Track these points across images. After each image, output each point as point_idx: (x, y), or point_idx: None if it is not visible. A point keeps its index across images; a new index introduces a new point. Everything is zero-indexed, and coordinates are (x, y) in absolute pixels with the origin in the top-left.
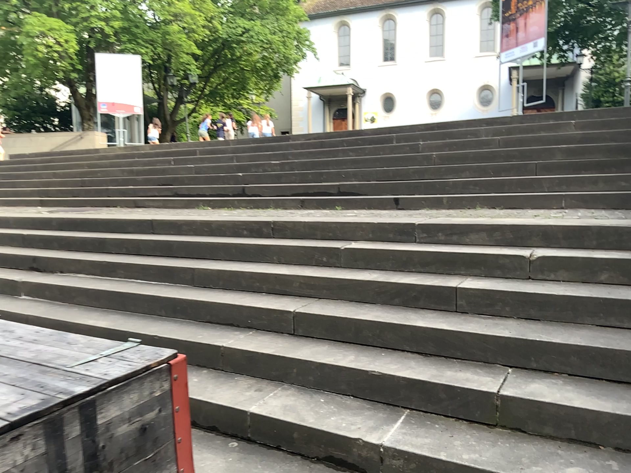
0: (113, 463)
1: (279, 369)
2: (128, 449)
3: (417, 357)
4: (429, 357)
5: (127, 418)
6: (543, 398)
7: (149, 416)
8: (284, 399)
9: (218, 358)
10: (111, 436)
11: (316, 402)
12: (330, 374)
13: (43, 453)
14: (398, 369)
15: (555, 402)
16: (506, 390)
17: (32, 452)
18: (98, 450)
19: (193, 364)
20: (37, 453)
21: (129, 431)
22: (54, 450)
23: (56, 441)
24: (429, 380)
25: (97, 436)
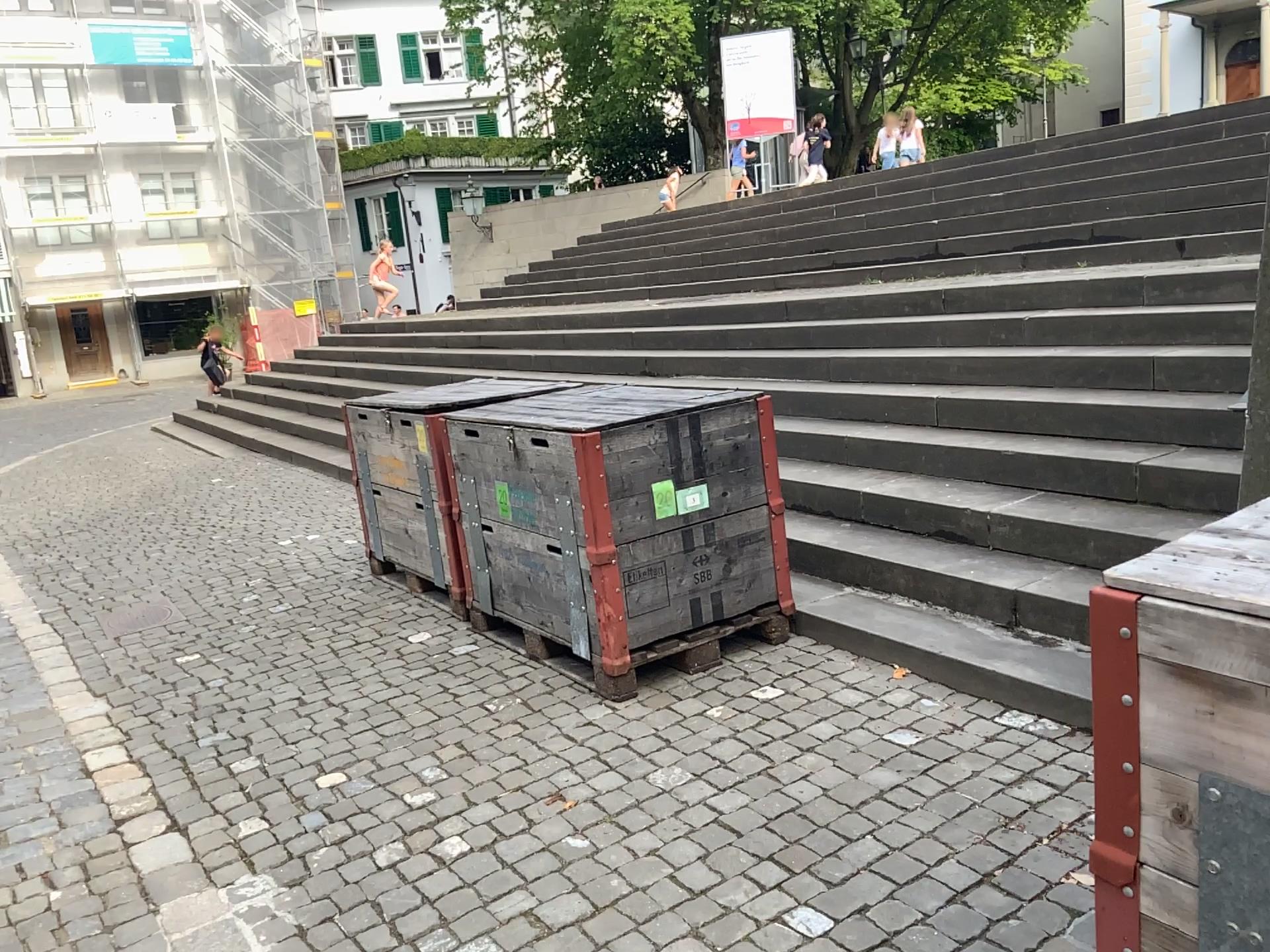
0: (712, 466)
1: (906, 456)
2: (724, 460)
3: (1064, 437)
4: (1080, 436)
5: (722, 435)
6: (1189, 468)
7: (740, 438)
8: (904, 482)
9: (843, 451)
10: (711, 446)
11: (937, 485)
12: (959, 457)
13: (666, 442)
14: (1035, 447)
15: (1199, 471)
16: (1149, 462)
17: (659, 439)
18: (701, 452)
19: (815, 458)
20: (662, 441)
21: (724, 445)
22: (672, 443)
23: (673, 437)
24: (1063, 456)
25: (700, 442)
